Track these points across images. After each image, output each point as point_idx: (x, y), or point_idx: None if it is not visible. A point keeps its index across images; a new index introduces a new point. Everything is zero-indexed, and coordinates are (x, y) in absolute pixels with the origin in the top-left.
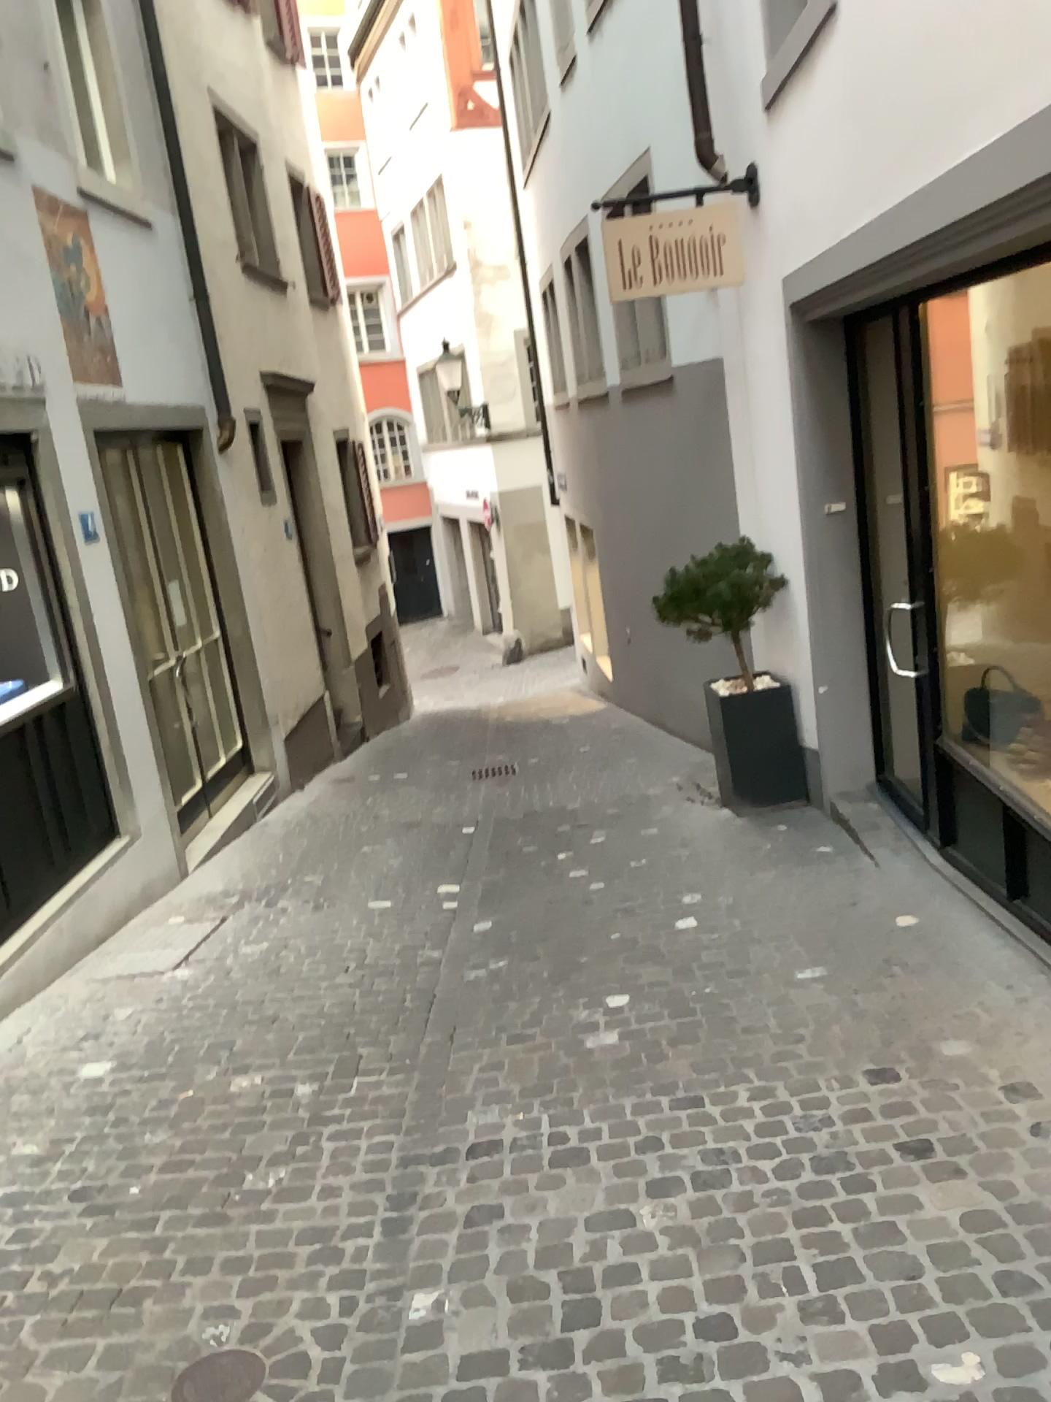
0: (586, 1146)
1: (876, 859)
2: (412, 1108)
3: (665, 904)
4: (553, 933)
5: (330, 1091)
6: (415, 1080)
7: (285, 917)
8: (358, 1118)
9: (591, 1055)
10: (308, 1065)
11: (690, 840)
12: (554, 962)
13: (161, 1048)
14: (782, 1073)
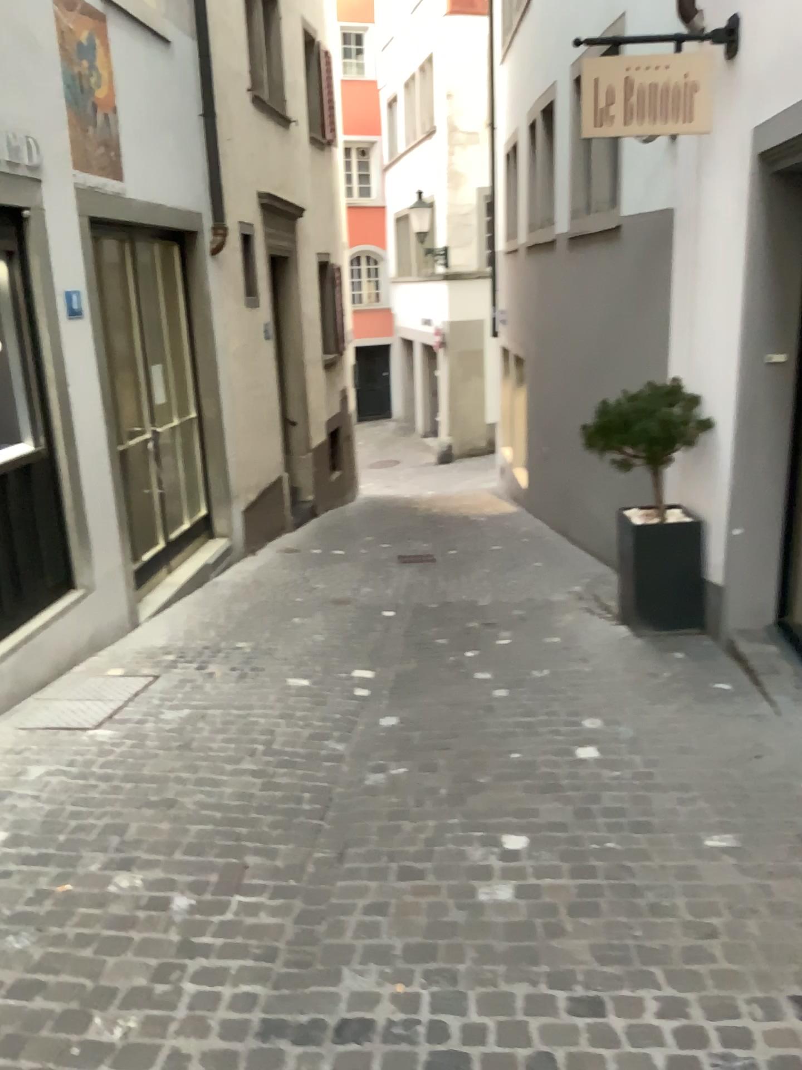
0: (468, 1057)
1: (775, 705)
2: (284, 954)
3: (565, 726)
4: (455, 741)
5: (204, 912)
6: (294, 913)
7: (208, 685)
8: (225, 958)
9: (481, 913)
10: (190, 871)
11: (591, 657)
12: (452, 777)
13: (56, 822)
14: (696, 983)
